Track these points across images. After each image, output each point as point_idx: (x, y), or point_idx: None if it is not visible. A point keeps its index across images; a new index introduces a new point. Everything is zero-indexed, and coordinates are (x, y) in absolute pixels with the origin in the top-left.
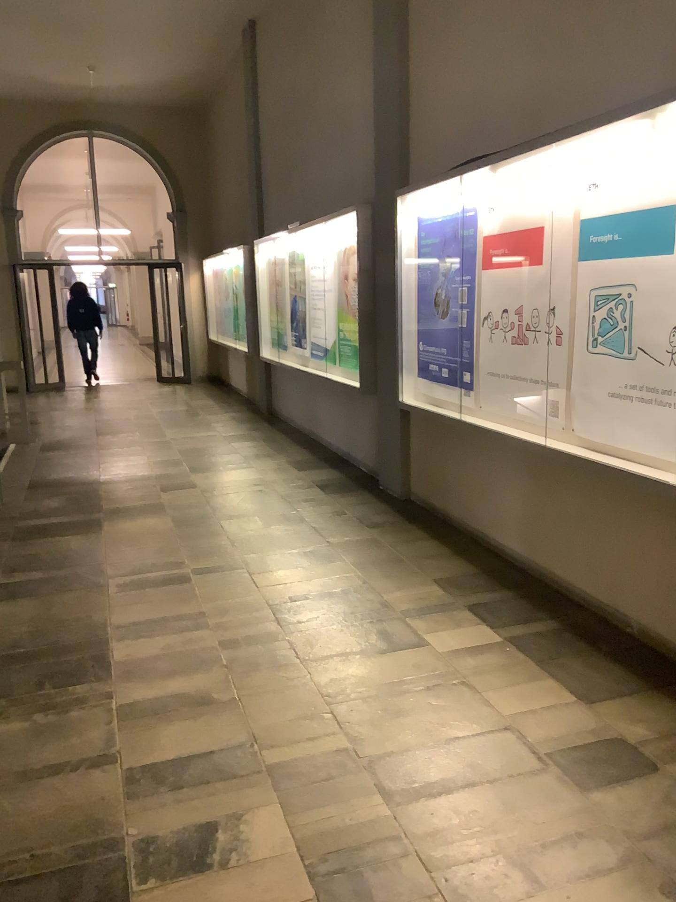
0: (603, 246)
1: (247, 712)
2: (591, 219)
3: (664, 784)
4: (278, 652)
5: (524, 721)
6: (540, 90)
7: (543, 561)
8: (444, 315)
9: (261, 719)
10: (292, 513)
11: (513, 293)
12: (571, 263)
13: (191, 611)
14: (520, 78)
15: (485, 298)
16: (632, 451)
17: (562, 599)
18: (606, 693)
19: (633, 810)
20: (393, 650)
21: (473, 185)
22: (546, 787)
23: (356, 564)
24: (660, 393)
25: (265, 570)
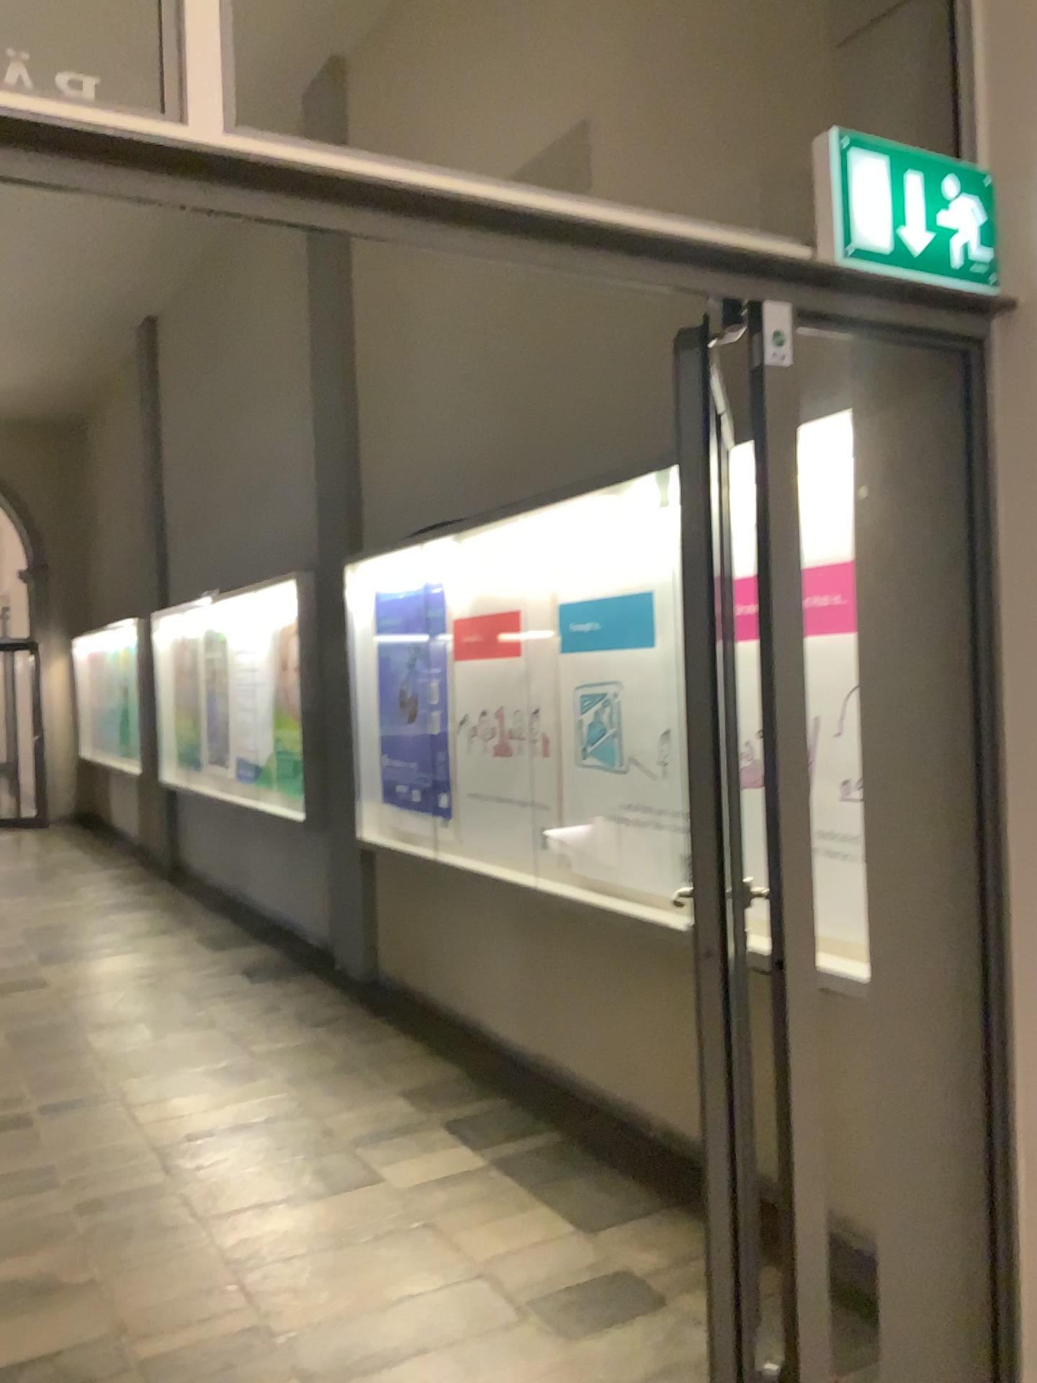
0: (587, 633)
1: (109, 1297)
2: (573, 600)
3: (671, 1322)
4: (163, 1210)
5: (502, 1265)
6: (509, 445)
7: (550, 1052)
8: (410, 720)
9: (130, 1305)
10: (199, 1013)
11: (493, 690)
12: (554, 653)
13: (31, 1165)
14: (488, 428)
15: (460, 696)
16: (636, 889)
17: (573, 1102)
18: (615, 1219)
19: (629, 1358)
20: (331, 1192)
21: (439, 553)
22: (521, 1343)
23: (289, 1080)
24: (661, 813)
25: (151, 1098)
